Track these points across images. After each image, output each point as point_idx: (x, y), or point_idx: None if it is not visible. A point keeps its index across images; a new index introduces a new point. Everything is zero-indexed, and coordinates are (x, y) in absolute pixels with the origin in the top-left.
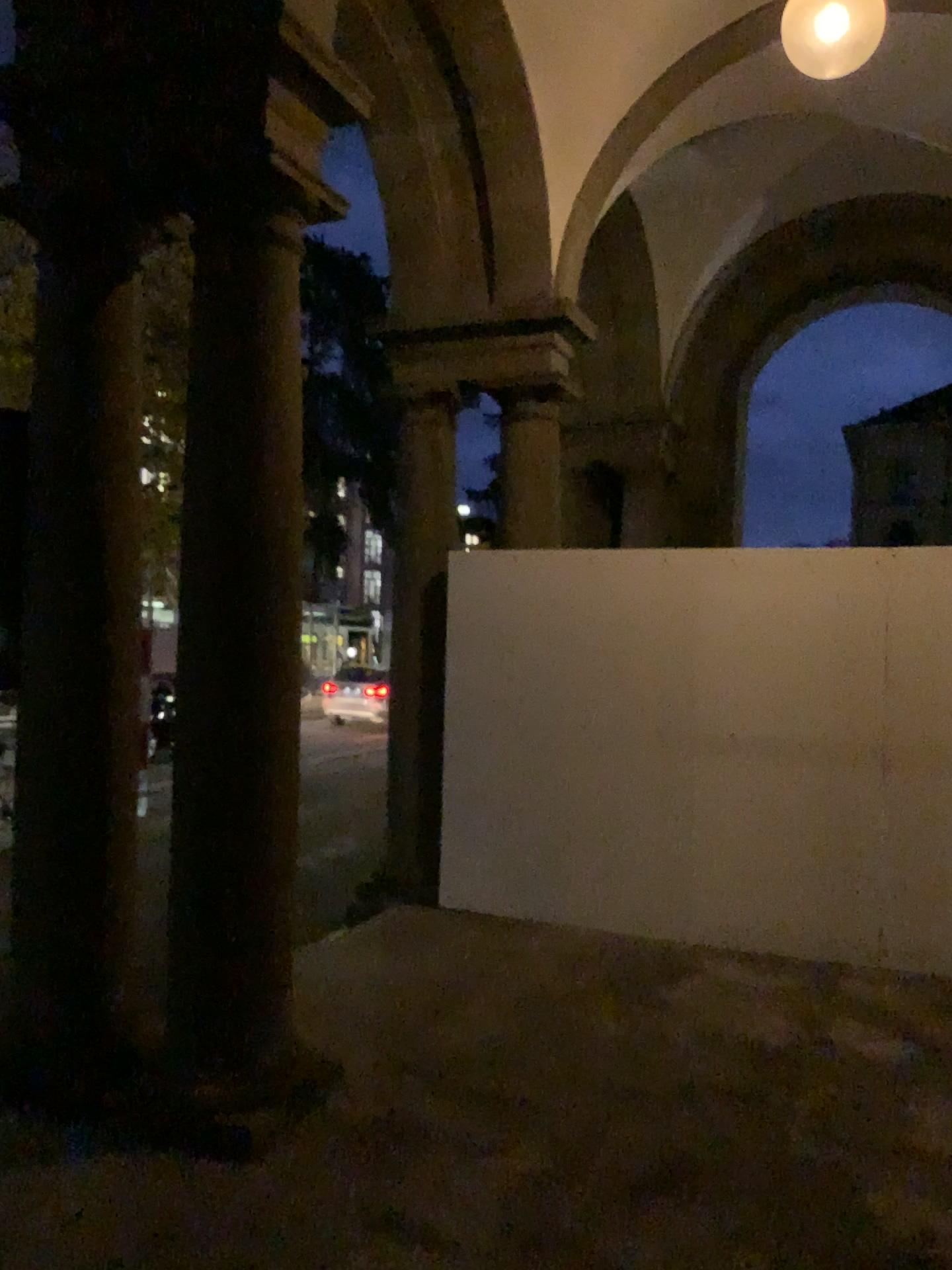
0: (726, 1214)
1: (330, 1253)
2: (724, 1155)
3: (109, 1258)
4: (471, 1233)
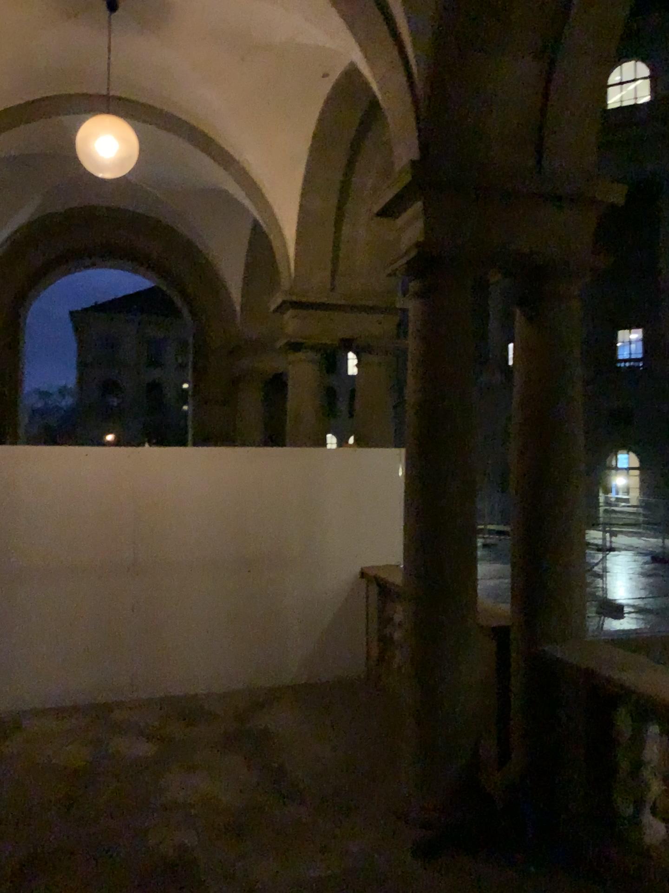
0: (71, 877)
1: None
2: (62, 844)
3: None
4: None
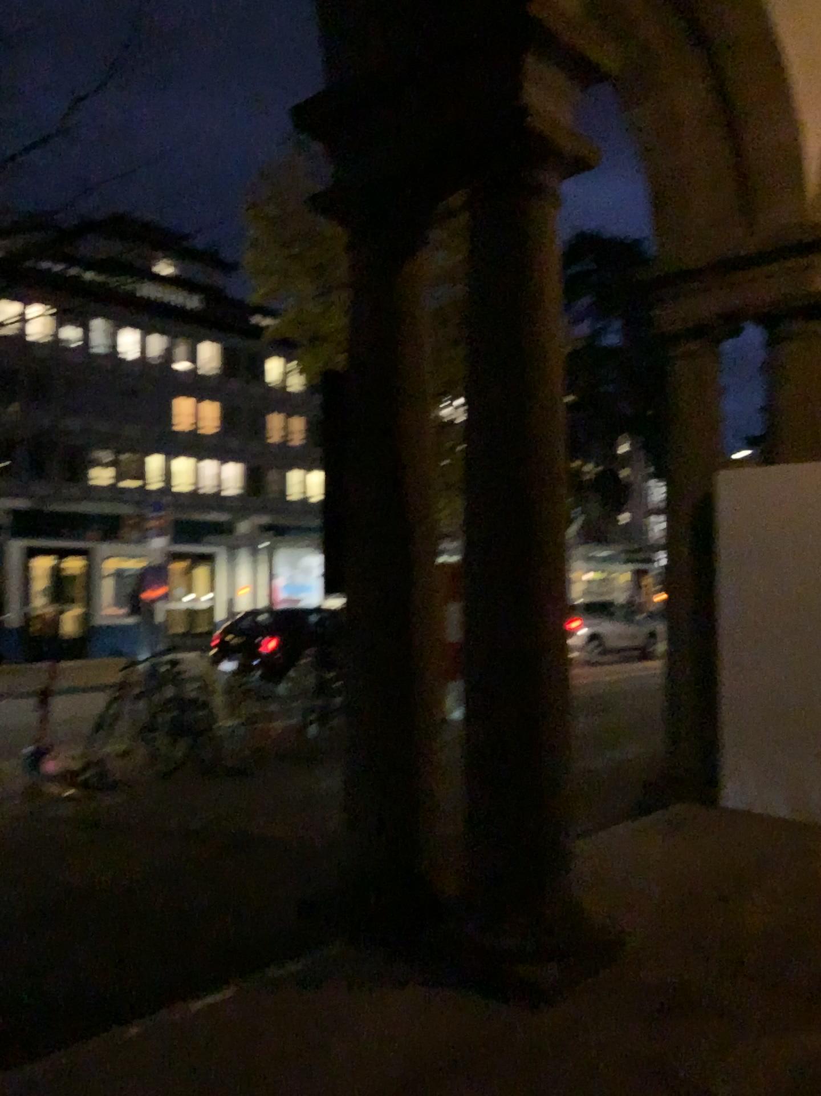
0: None
1: (606, 1088)
2: None
3: (411, 1061)
4: (746, 1091)
